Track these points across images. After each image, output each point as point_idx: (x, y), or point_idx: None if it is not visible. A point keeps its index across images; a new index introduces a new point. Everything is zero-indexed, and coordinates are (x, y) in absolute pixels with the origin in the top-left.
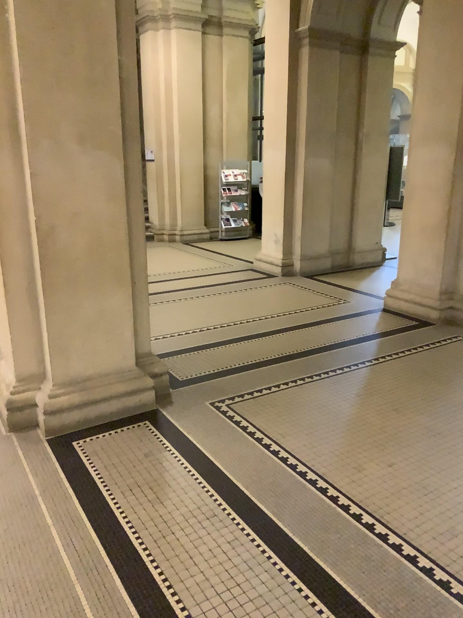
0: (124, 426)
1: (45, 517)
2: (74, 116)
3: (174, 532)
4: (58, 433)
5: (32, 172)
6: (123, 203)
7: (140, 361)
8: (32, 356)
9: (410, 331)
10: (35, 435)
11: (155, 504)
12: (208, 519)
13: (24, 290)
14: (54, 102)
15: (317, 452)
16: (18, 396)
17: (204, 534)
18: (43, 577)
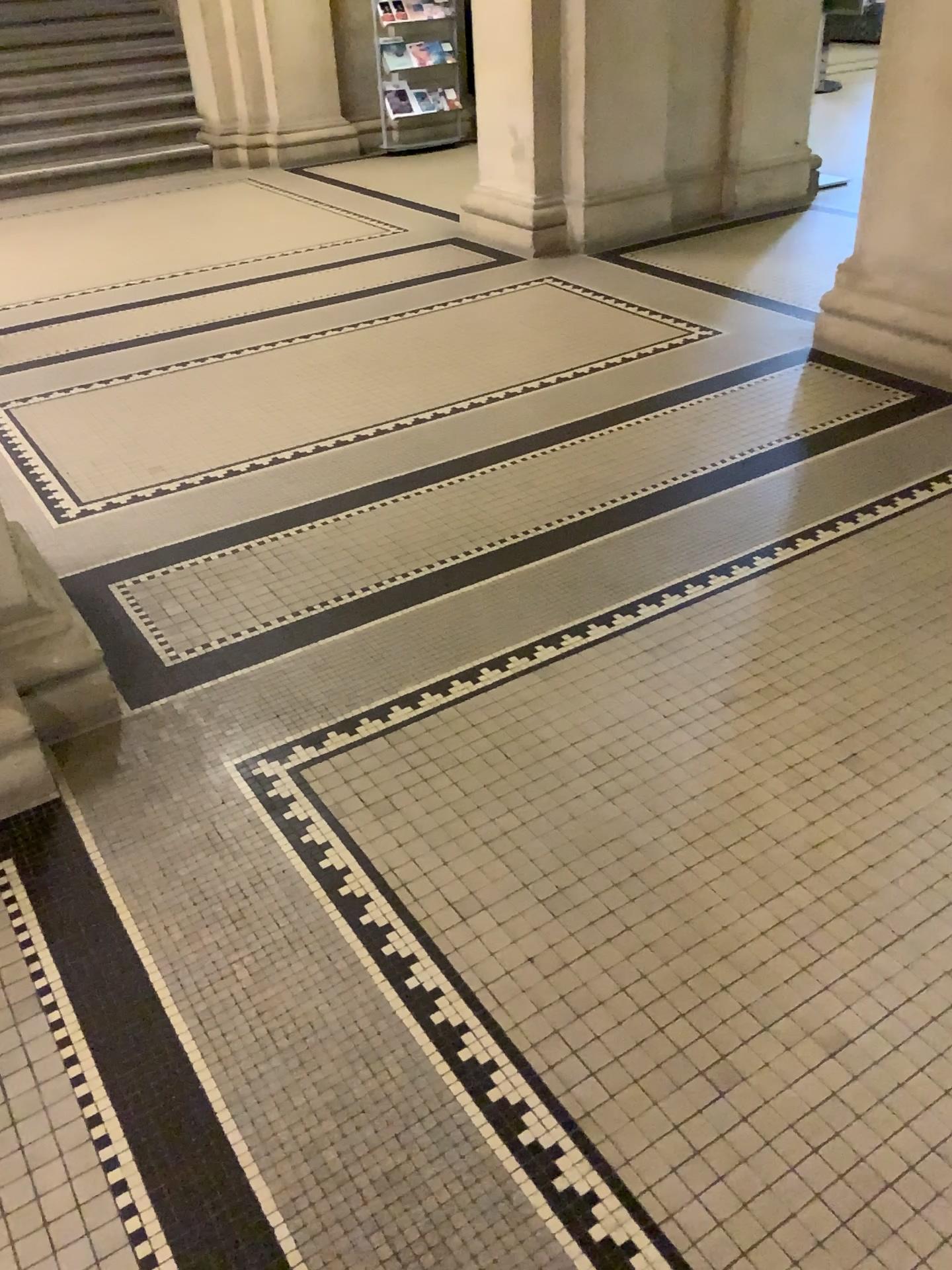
0: None
1: None
2: None
3: None
4: None
5: None
6: None
7: None
8: None
9: (891, 430)
10: None
11: None
12: None
13: None
14: None
15: (568, 995)
16: None
17: None
18: None
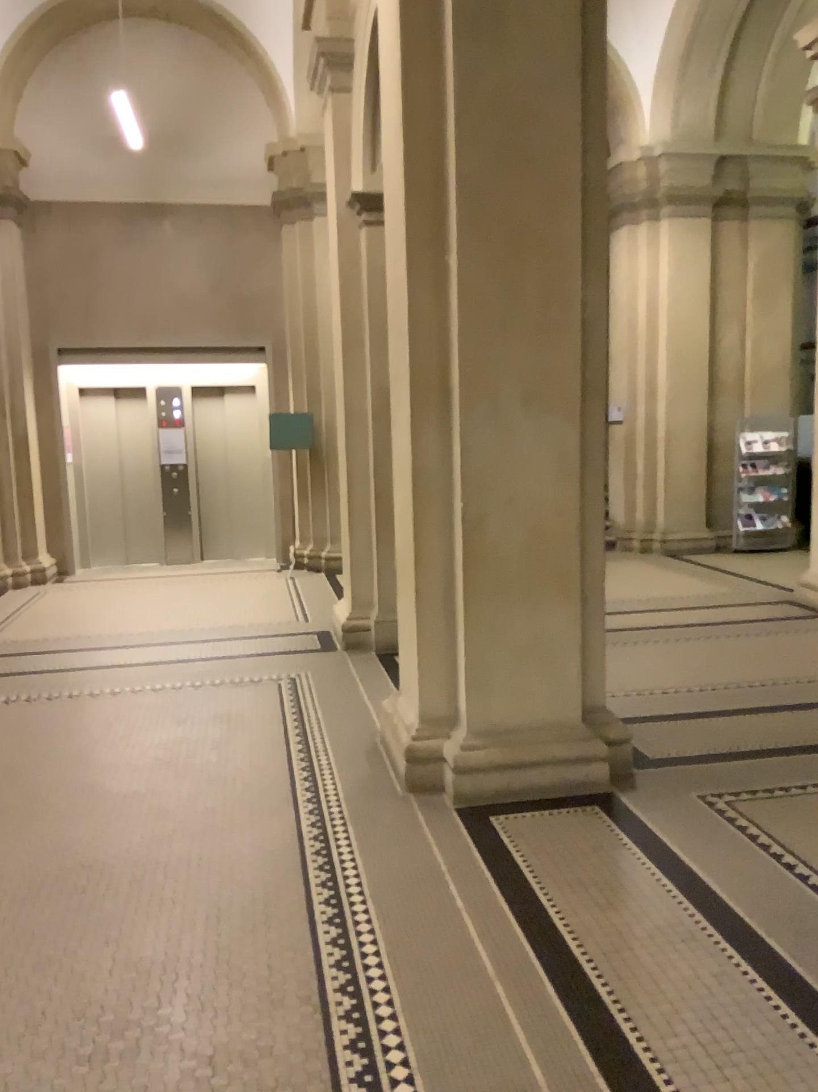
0: (563, 808)
1: (456, 898)
2: (520, 372)
3: (632, 947)
4: (471, 804)
5: (462, 446)
6: (578, 485)
7: (592, 715)
8: (443, 692)
9: None
10: (440, 801)
11: (606, 910)
12: (684, 941)
13: (439, 600)
14: (496, 357)
15: None
16: (422, 745)
17: (676, 957)
18: (454, 963)
